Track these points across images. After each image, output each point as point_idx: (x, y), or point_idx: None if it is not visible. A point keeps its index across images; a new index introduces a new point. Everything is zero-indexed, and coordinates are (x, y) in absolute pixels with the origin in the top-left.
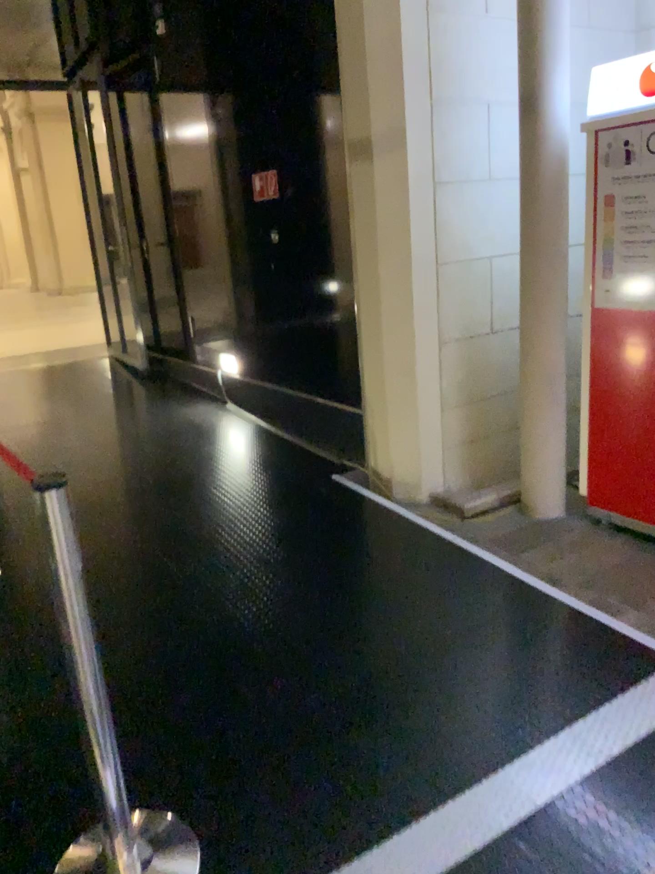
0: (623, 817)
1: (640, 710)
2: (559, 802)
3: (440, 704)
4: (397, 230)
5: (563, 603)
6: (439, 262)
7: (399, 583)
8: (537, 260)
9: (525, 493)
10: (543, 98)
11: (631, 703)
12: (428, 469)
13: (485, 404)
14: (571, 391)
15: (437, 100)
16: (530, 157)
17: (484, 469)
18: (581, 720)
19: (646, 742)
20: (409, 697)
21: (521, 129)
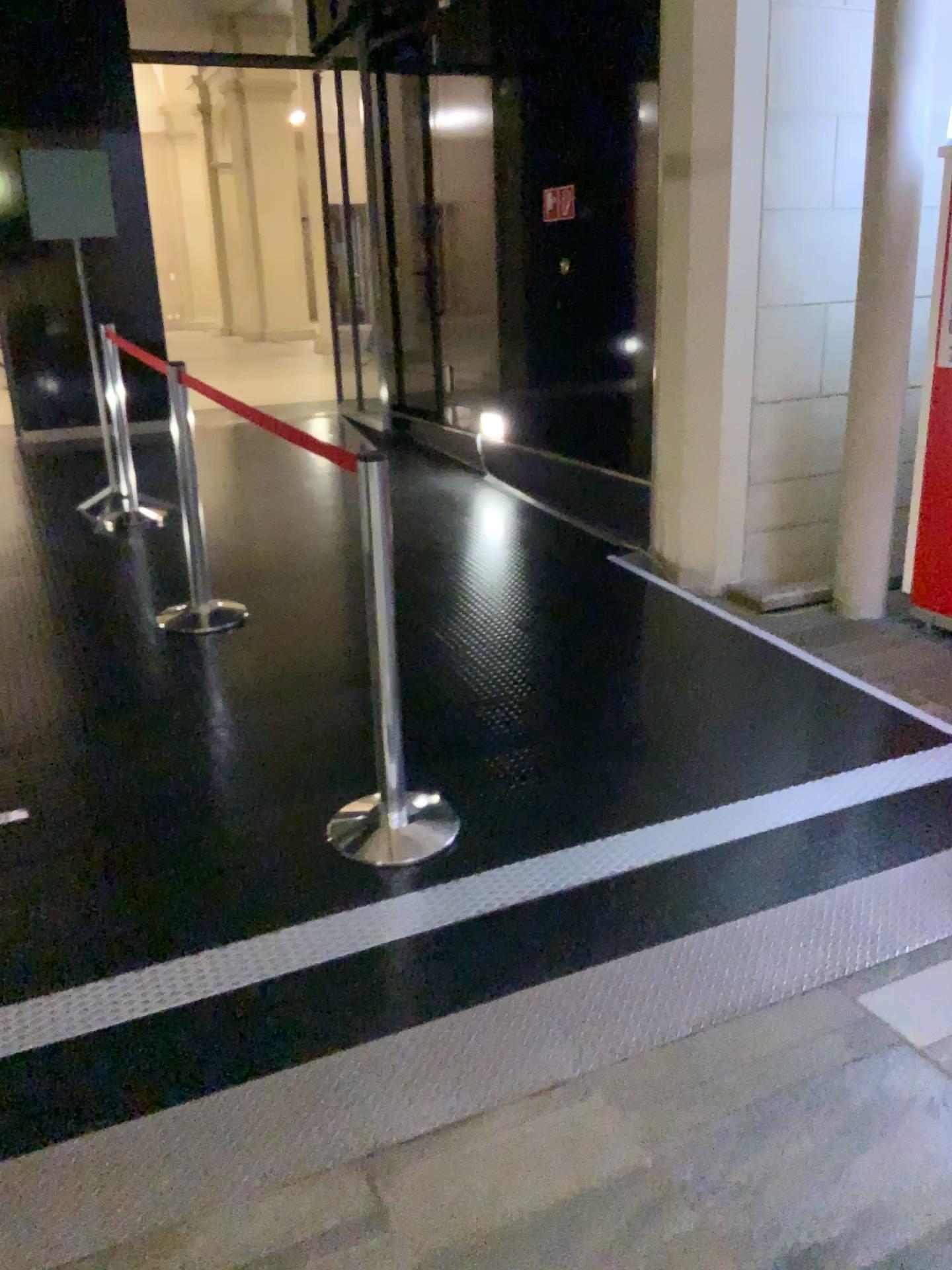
0: (861, 835)
1: (905, 769)
2: (802, 821)
3: (700, 748)
4: (713, 270)
5: (851, 685)
6: (760, 311)
7: (674, 656)
8: (874, 312)
9: (837, 590)
10: (897, 121)
11: (898, 764)
12: (726, 556)
13: (803, 488)
14: (900, 469)
15: (776, 117)
16: (876, 190)
17: (794, 567)
18: (842, 772)
19: (903, 792)
20: (670, 741)
21: (869, 156)
